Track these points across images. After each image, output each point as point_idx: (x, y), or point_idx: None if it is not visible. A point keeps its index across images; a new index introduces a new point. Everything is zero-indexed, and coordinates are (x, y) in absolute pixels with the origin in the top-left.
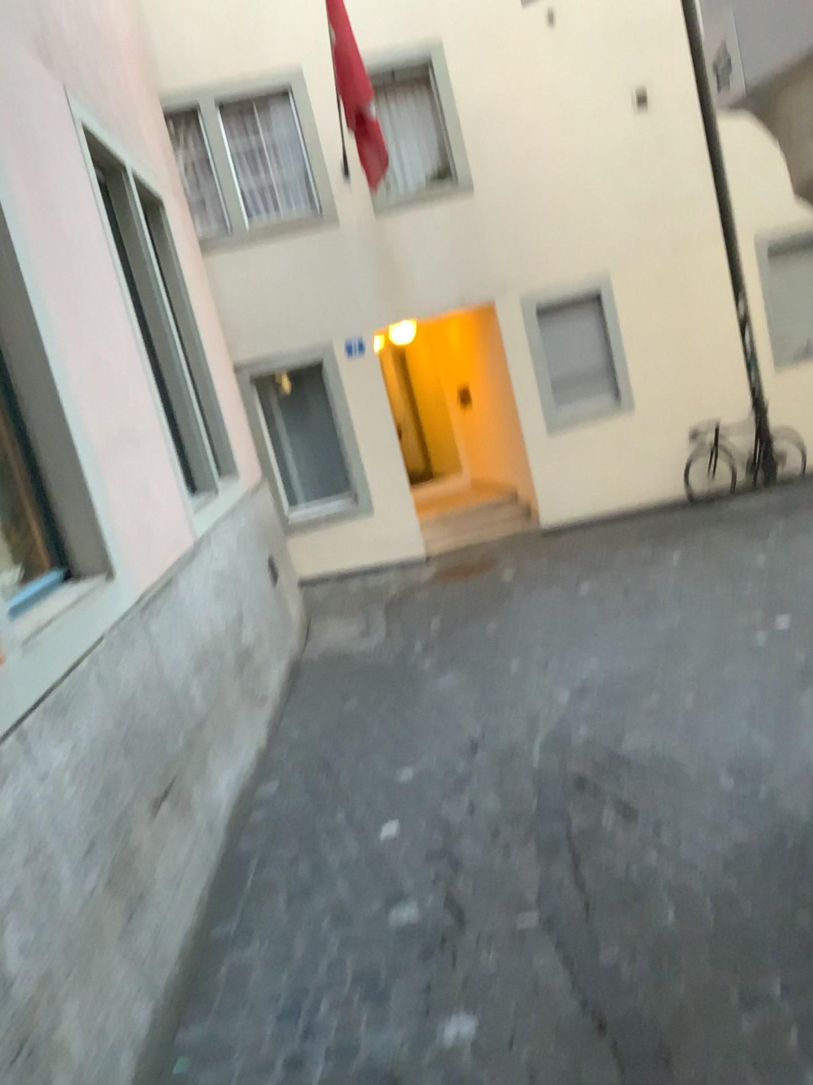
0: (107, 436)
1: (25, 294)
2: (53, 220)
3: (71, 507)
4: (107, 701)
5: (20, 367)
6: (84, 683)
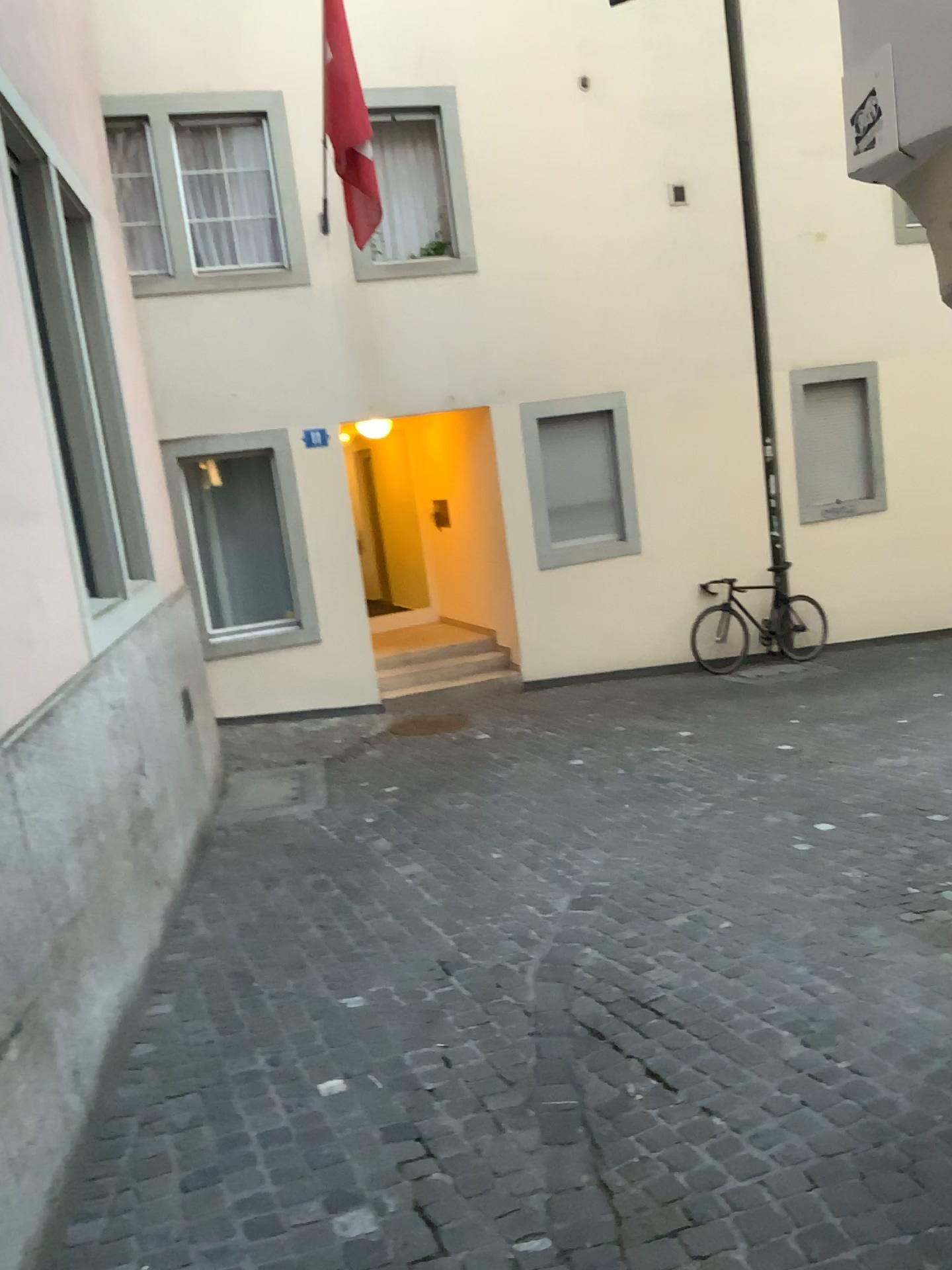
0: None
1: None
2: None
3: None
4: None
5: None
6: None
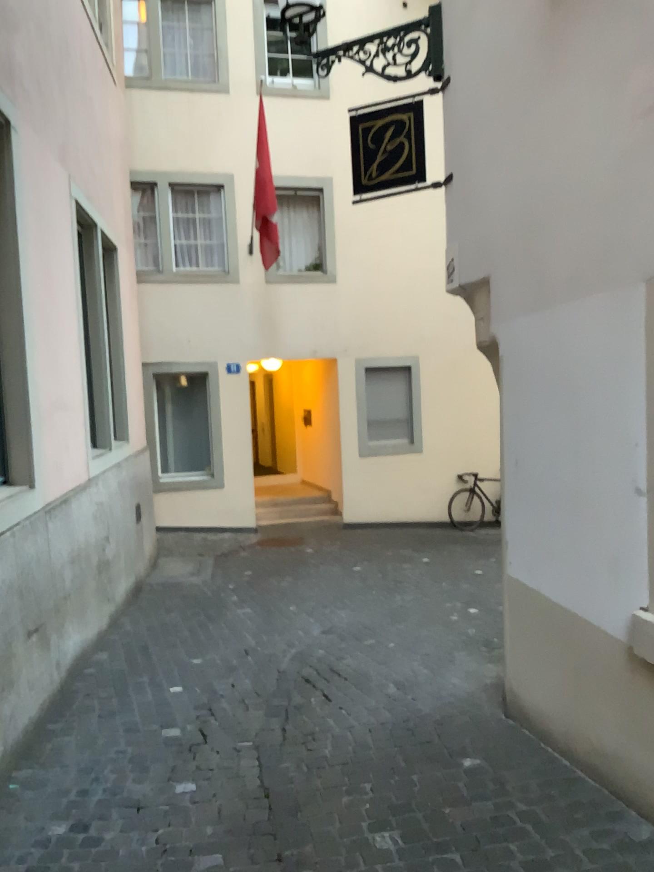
0: (48, 400)
1: (21, 308)
2: (47, 264)
3: (18, 440)
4: (15, 561)
5: (7, 350)
6: (5, 546)
